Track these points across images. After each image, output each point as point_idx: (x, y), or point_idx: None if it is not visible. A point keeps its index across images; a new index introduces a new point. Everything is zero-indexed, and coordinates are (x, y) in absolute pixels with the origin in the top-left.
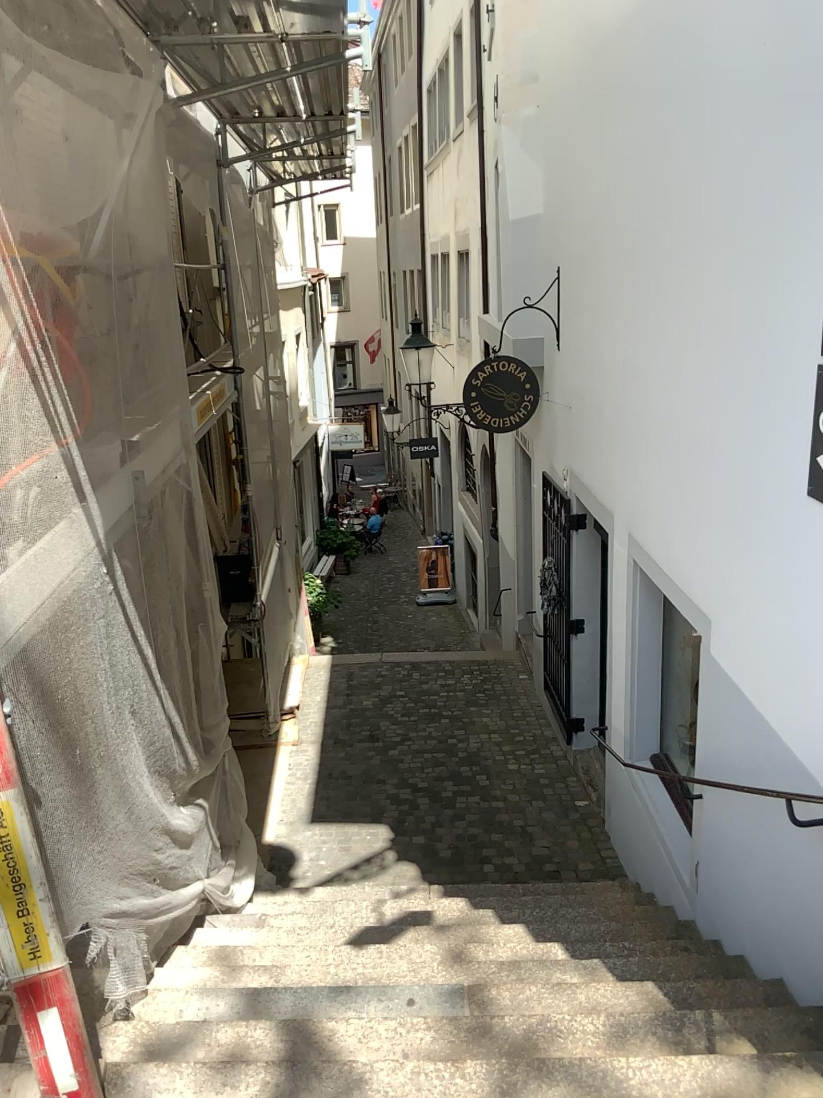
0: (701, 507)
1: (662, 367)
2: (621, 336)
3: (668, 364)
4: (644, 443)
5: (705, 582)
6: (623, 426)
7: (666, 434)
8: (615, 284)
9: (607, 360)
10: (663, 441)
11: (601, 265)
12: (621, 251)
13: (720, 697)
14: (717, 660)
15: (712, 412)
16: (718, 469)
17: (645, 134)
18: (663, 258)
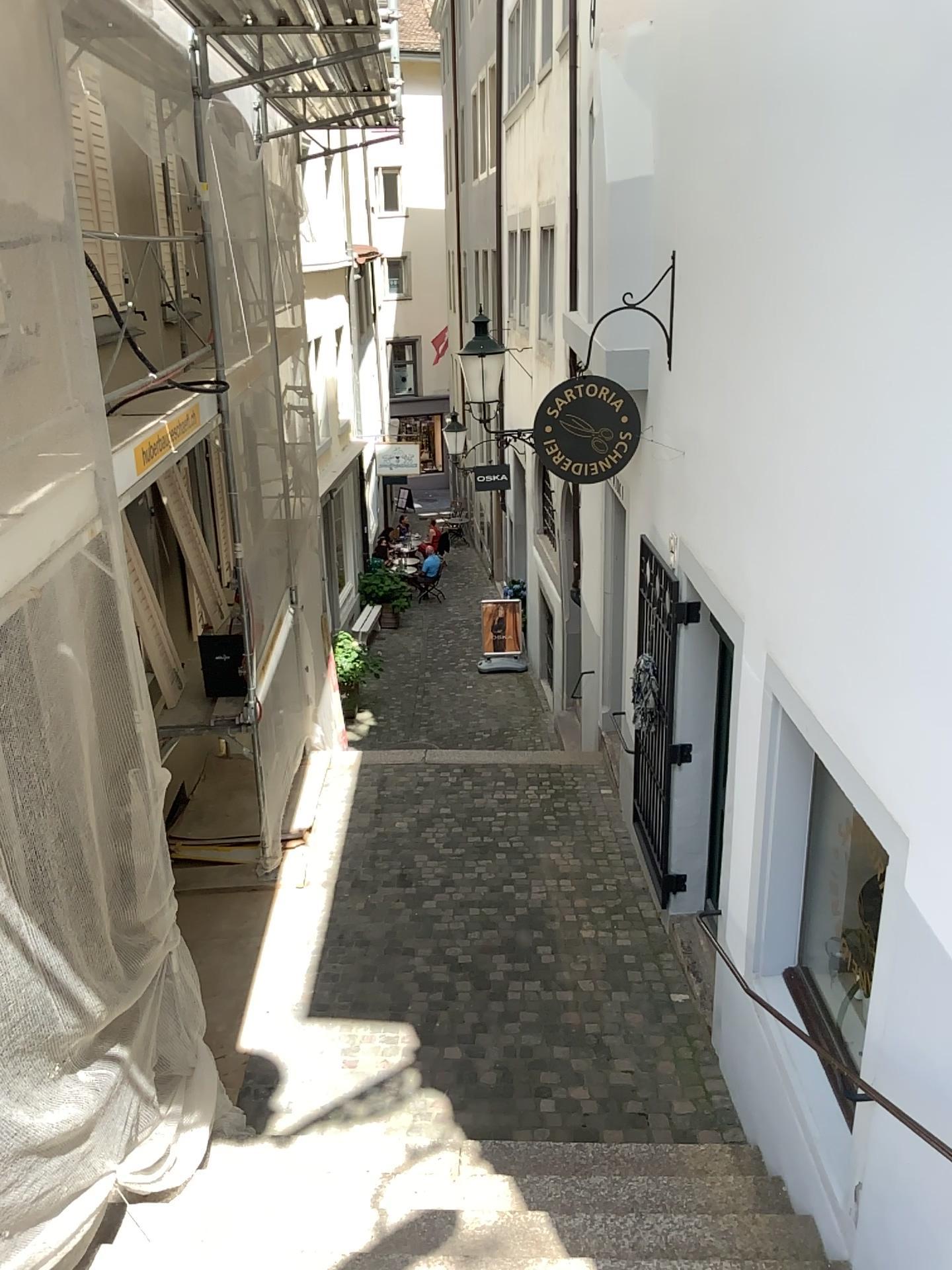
0: (903, 657)
1: (841, 418)
2: (770, 362)
3: (852, 414)
4: (801, 530)
5: (904, 780)
6: (767, 498)
7: (841, 525)
8: (763, 281)
9: (744, 396)
10: (836, 535)
11: (740, 251)
12: (776, 227)
13: (922, 972)
14: (921, 913)
15: (937, 508)
16: (943, 604)
17: (828, 36)
18: (852, 240)
